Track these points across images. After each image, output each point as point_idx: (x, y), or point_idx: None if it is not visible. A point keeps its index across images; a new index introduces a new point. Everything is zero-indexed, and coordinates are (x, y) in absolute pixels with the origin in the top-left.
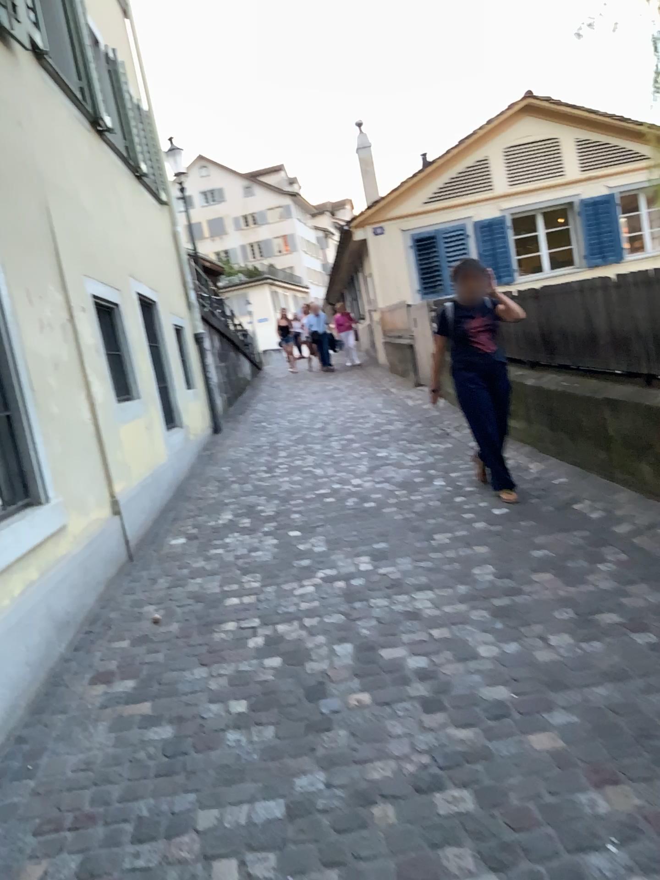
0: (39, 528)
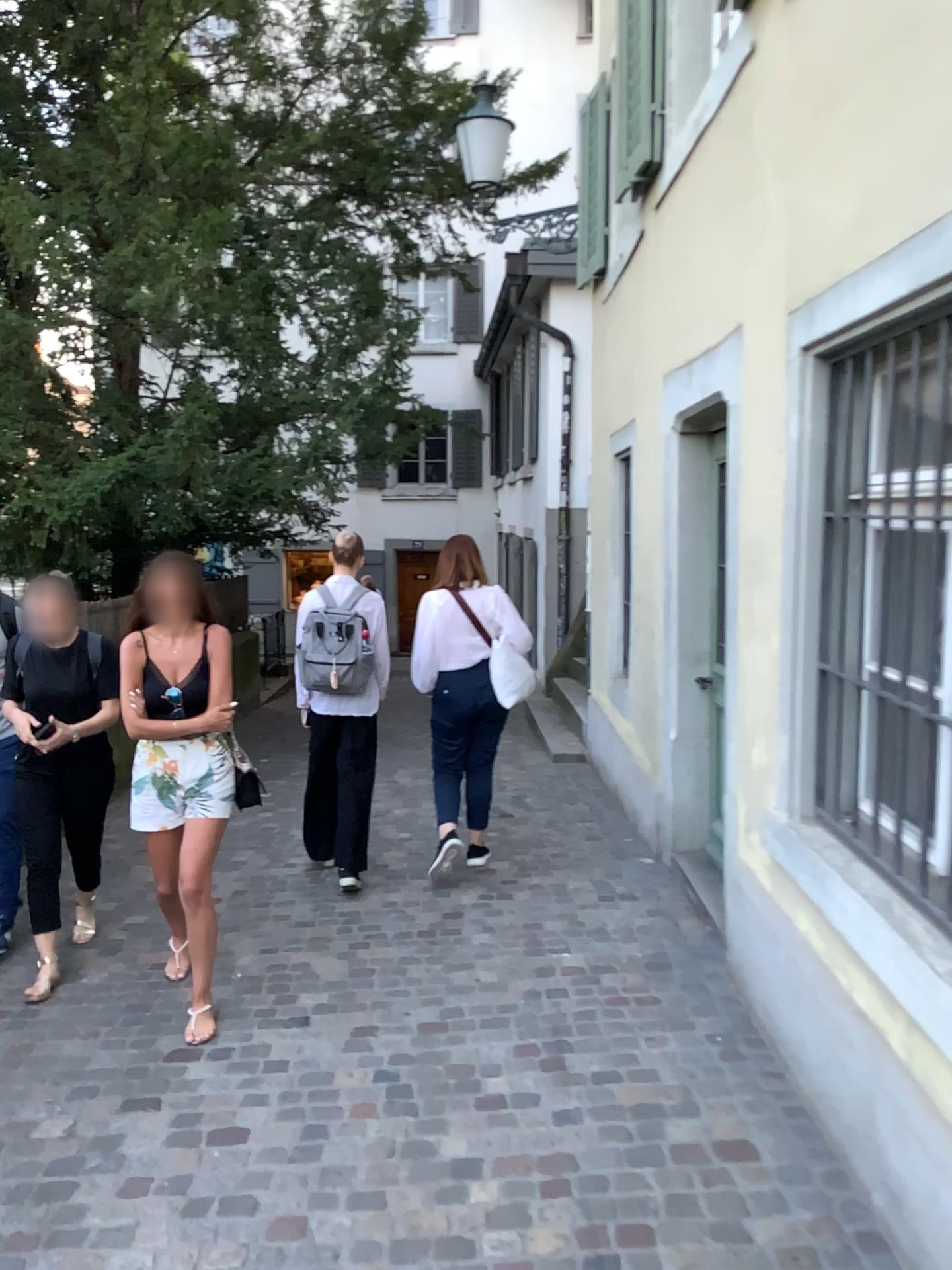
0: (917, 988)
